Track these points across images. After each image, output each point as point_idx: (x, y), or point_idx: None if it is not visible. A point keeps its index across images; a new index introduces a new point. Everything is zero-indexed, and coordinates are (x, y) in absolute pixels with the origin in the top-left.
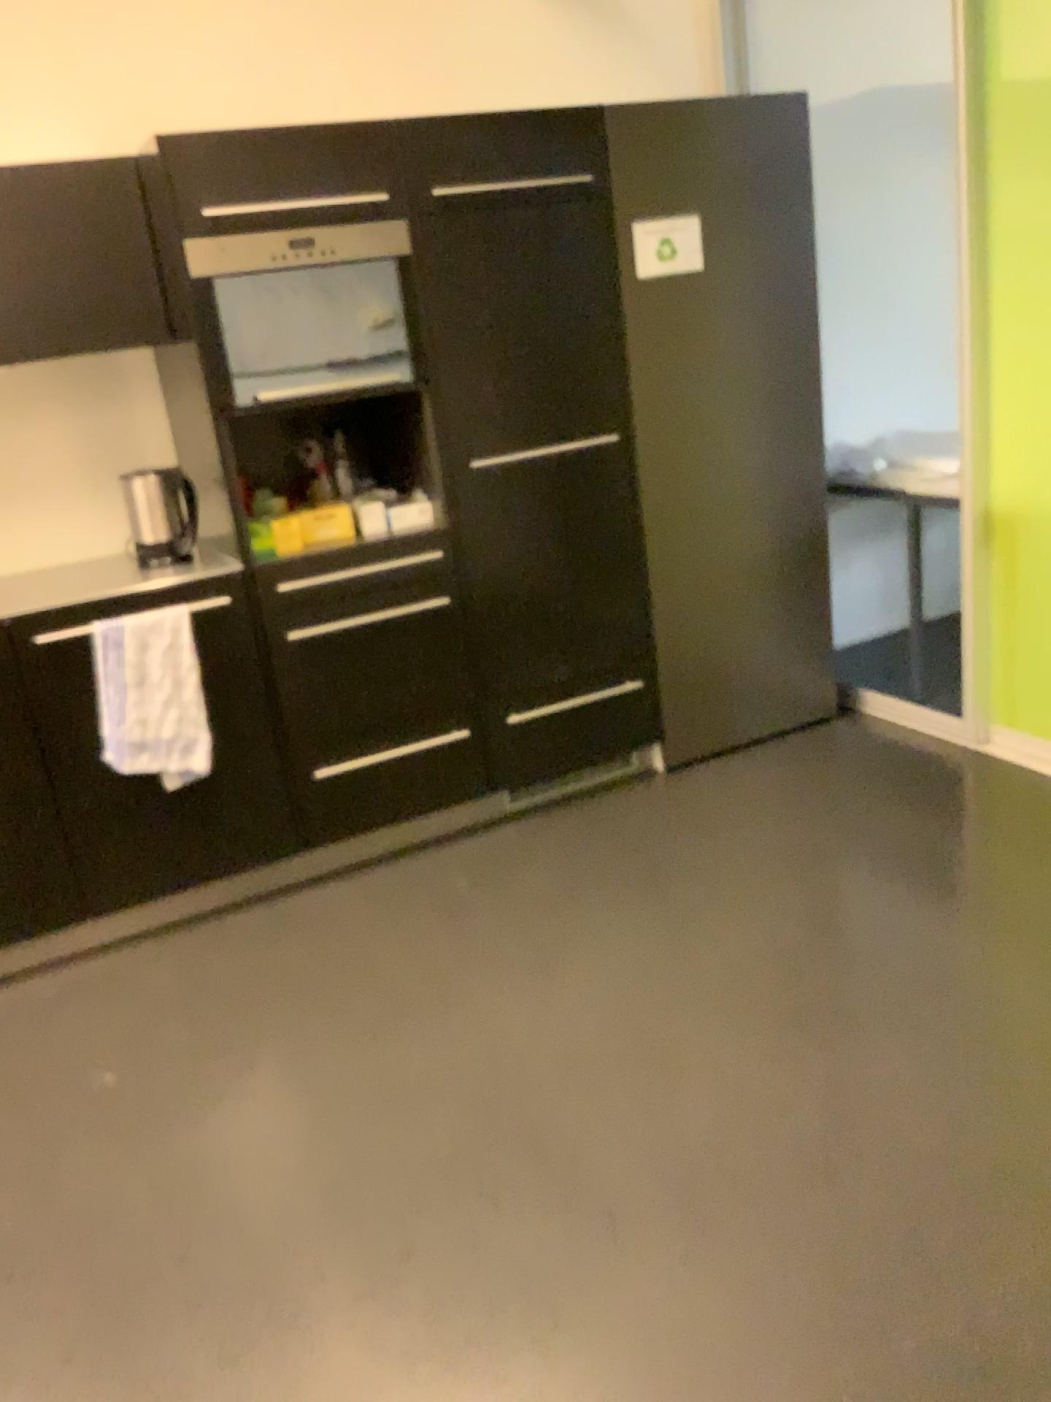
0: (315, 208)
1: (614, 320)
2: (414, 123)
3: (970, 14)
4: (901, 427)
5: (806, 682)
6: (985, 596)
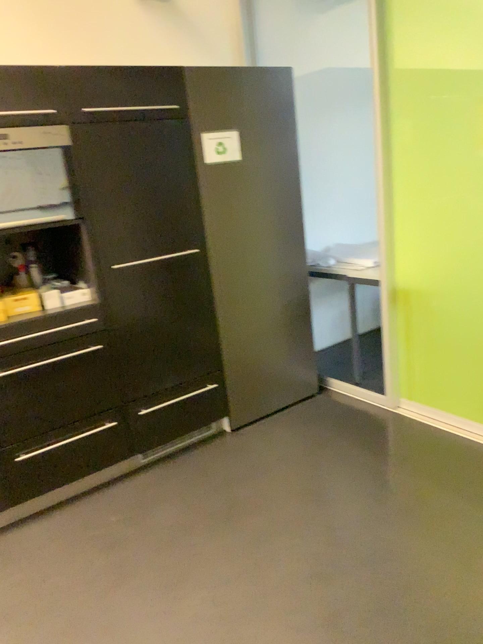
0: (6, 114)
1: (192, 185)
2: (70, 68)
3: (377, 27)
4: (340, 241)
5: (302, 378)
6: (396, 332)
